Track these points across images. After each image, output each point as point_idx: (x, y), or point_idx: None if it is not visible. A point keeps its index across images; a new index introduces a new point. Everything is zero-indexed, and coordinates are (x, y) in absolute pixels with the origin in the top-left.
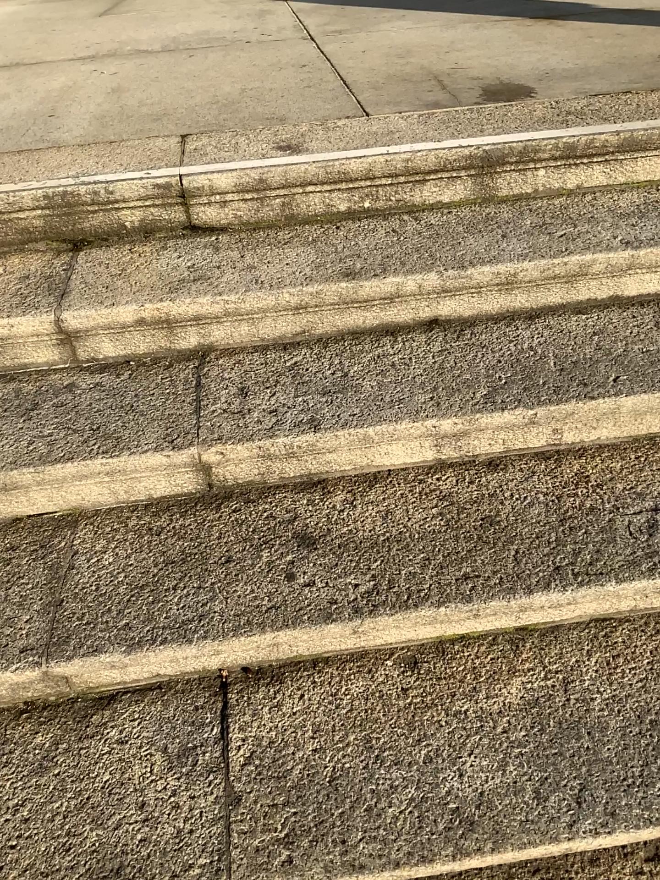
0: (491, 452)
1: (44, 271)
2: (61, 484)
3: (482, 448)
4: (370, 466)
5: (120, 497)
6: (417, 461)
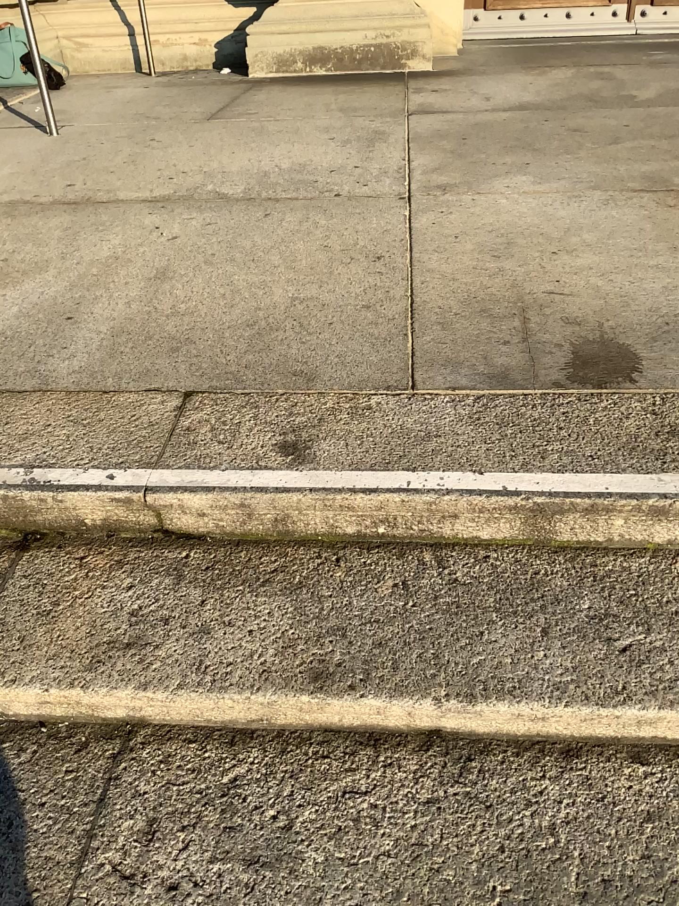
0: None
1: None
2: None
3: None
4: None
5: None
6: None
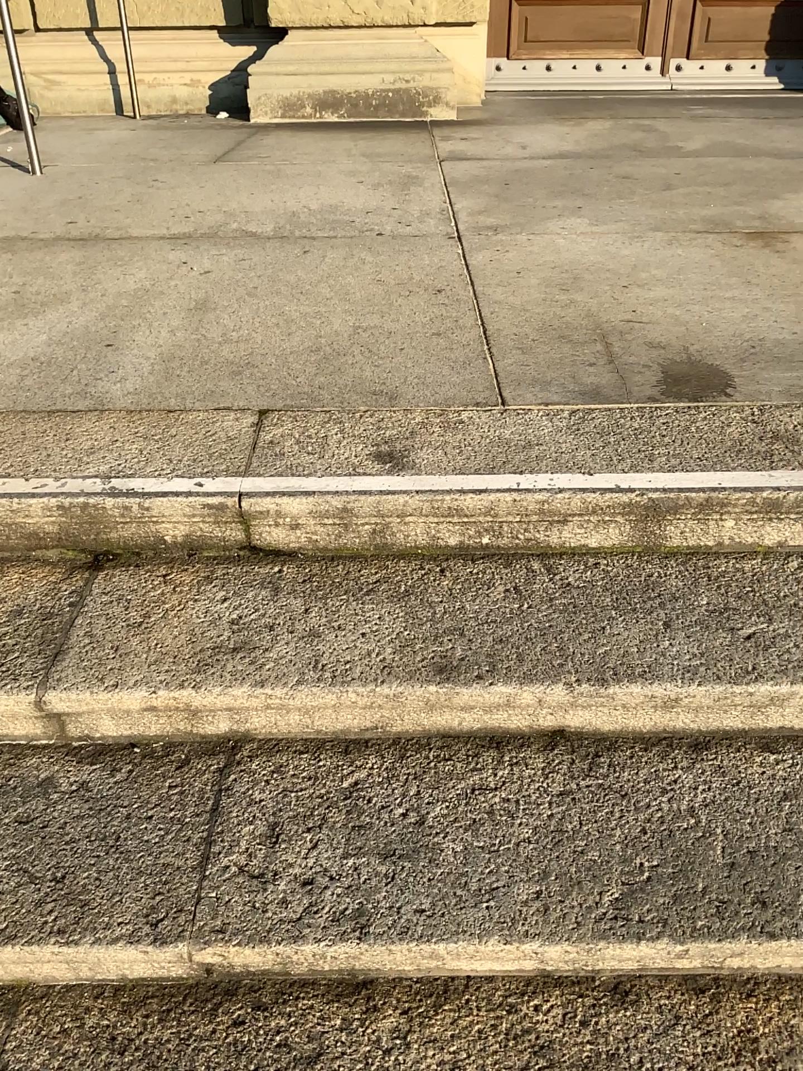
0: (615, 971)
1: (45, 601)
2: (2, 963)
3: (602, 969)
4: (438, 972)
5: (84, 979)
6: (506, 972)
